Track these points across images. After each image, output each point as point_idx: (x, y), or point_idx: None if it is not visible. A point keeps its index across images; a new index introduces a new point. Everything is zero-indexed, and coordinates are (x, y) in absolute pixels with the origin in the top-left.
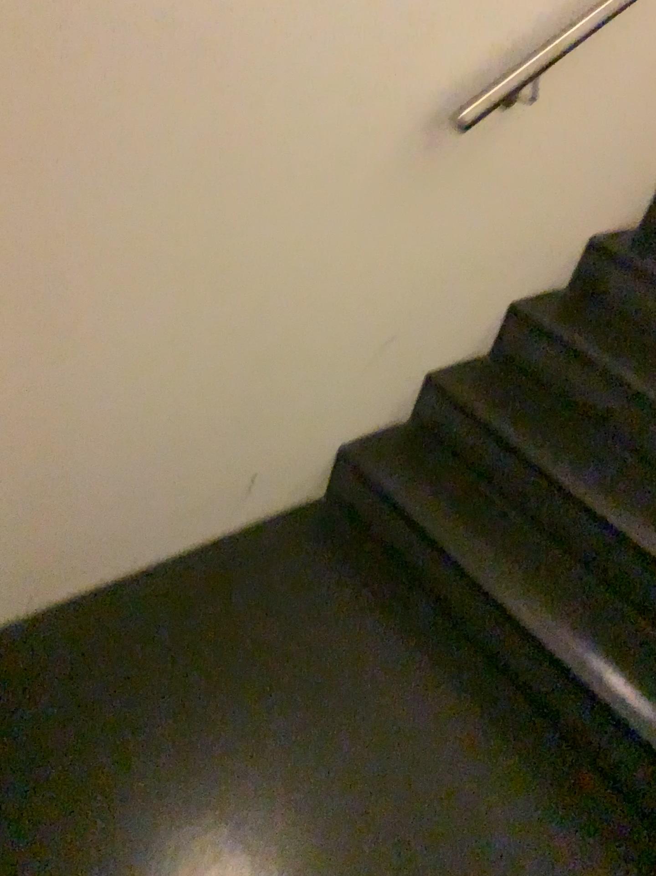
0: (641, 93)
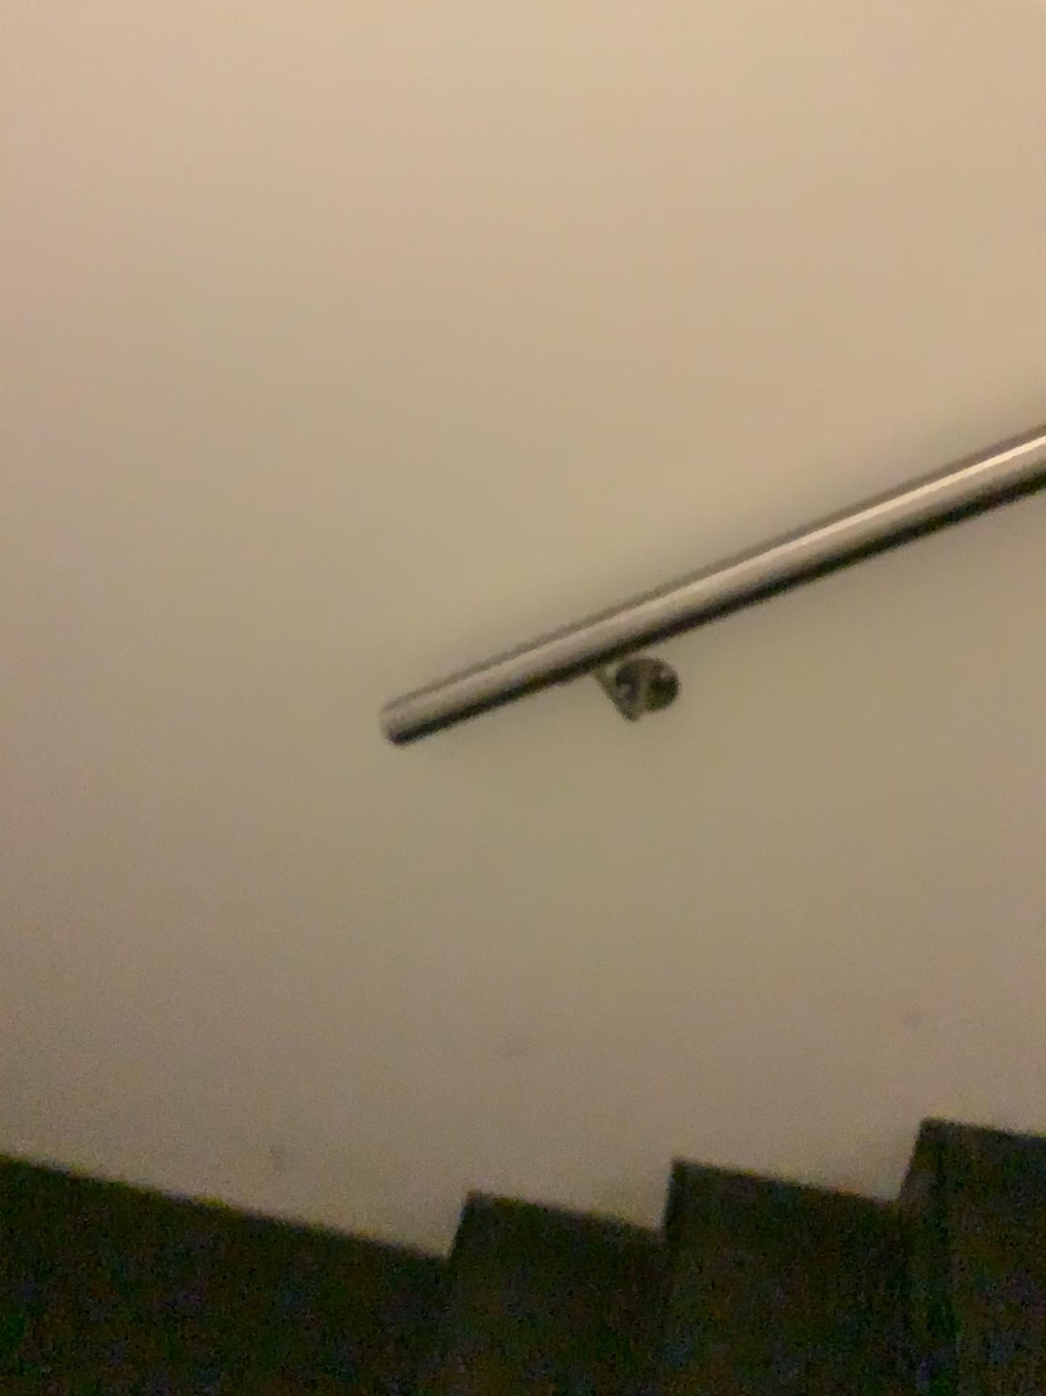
0: None
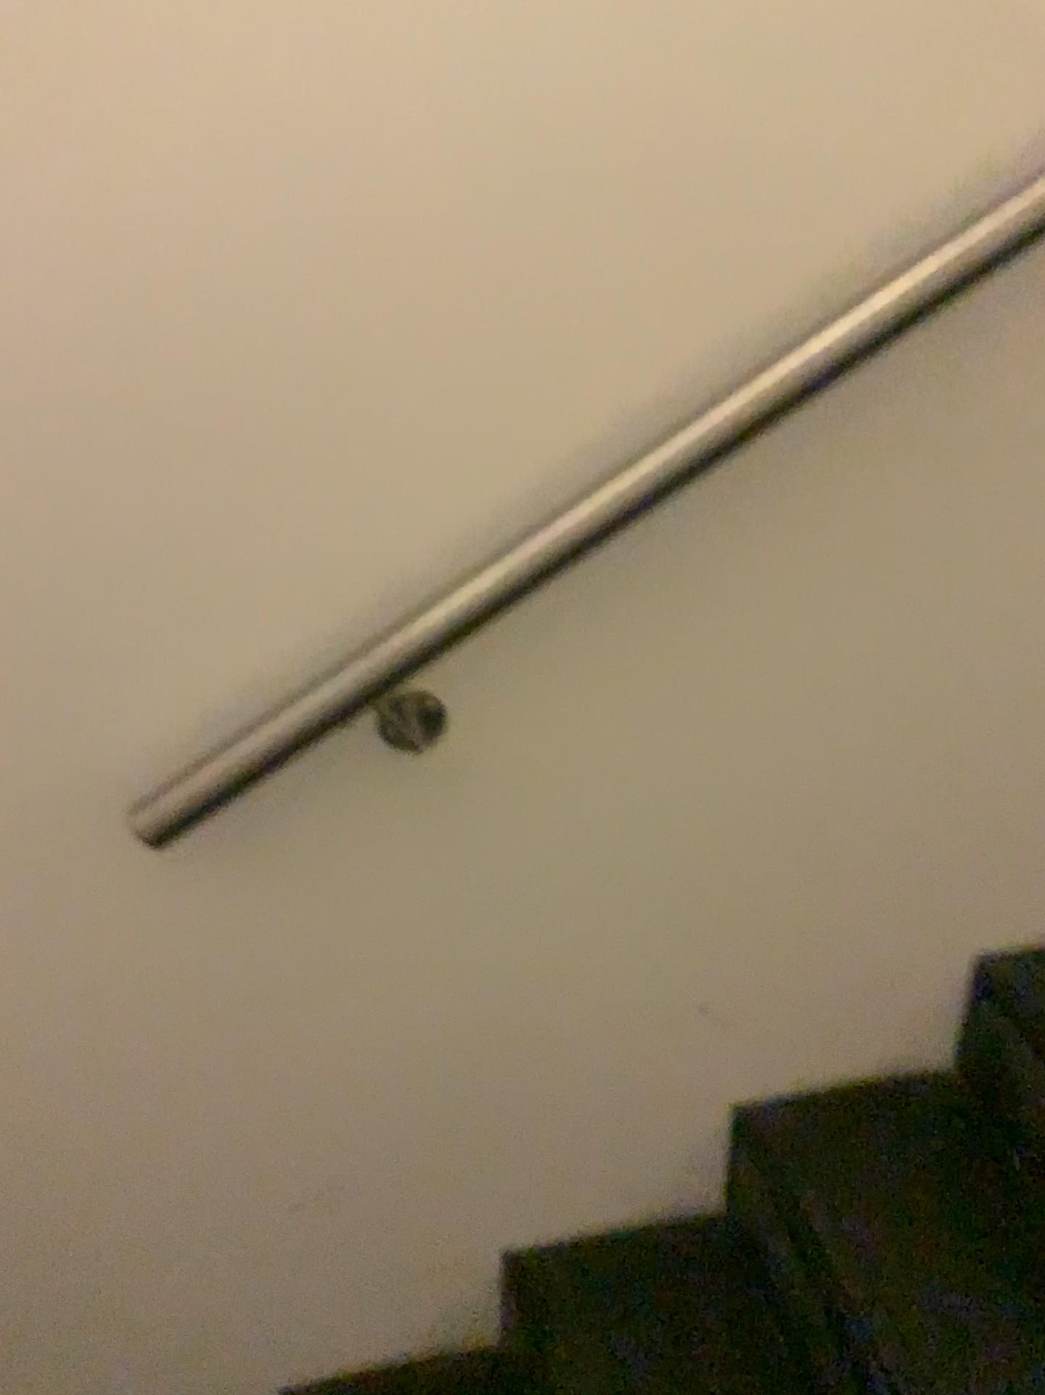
0: (988, 636)
